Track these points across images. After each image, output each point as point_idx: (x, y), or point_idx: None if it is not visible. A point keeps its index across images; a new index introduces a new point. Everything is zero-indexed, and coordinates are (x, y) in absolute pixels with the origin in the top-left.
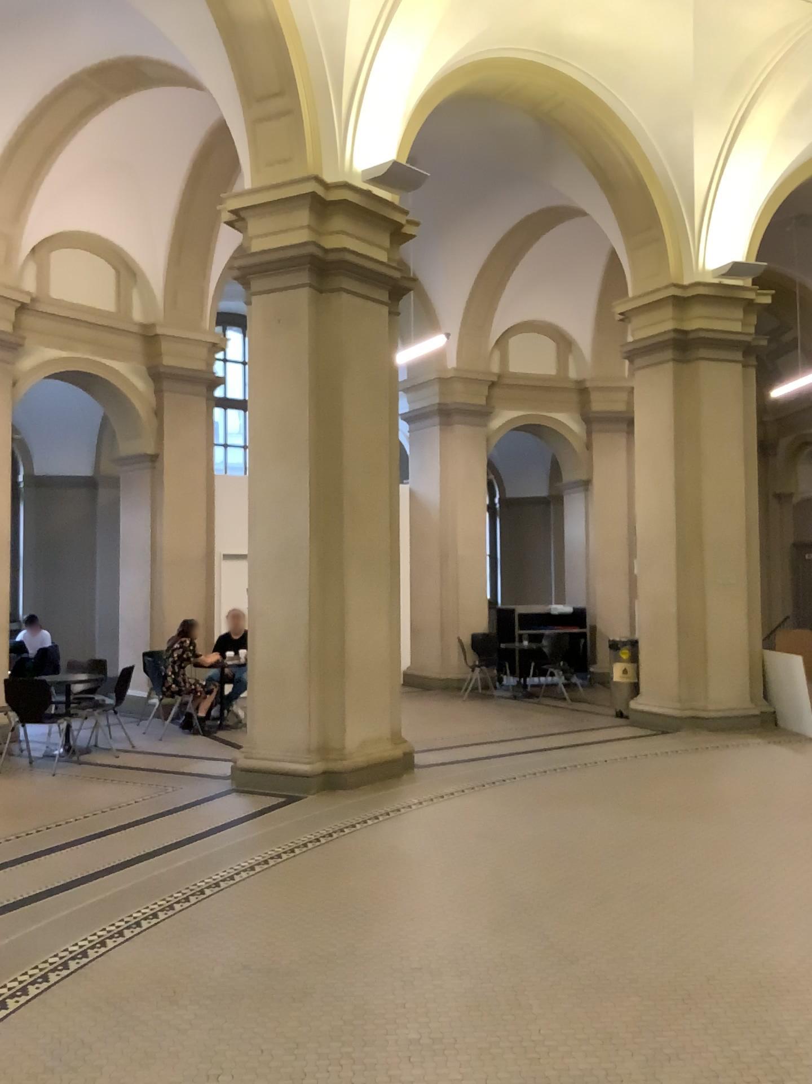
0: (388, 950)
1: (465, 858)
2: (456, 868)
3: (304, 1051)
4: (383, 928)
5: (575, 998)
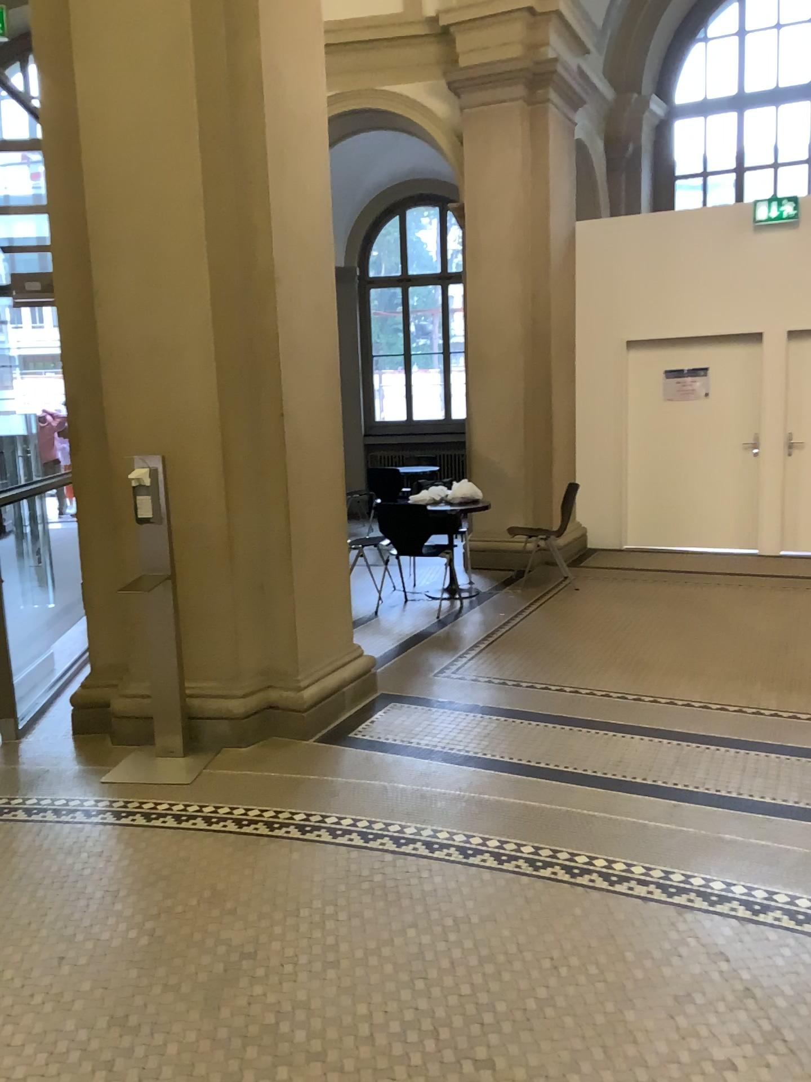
0: None
1: None
2: None
3: None
4: None
5: None
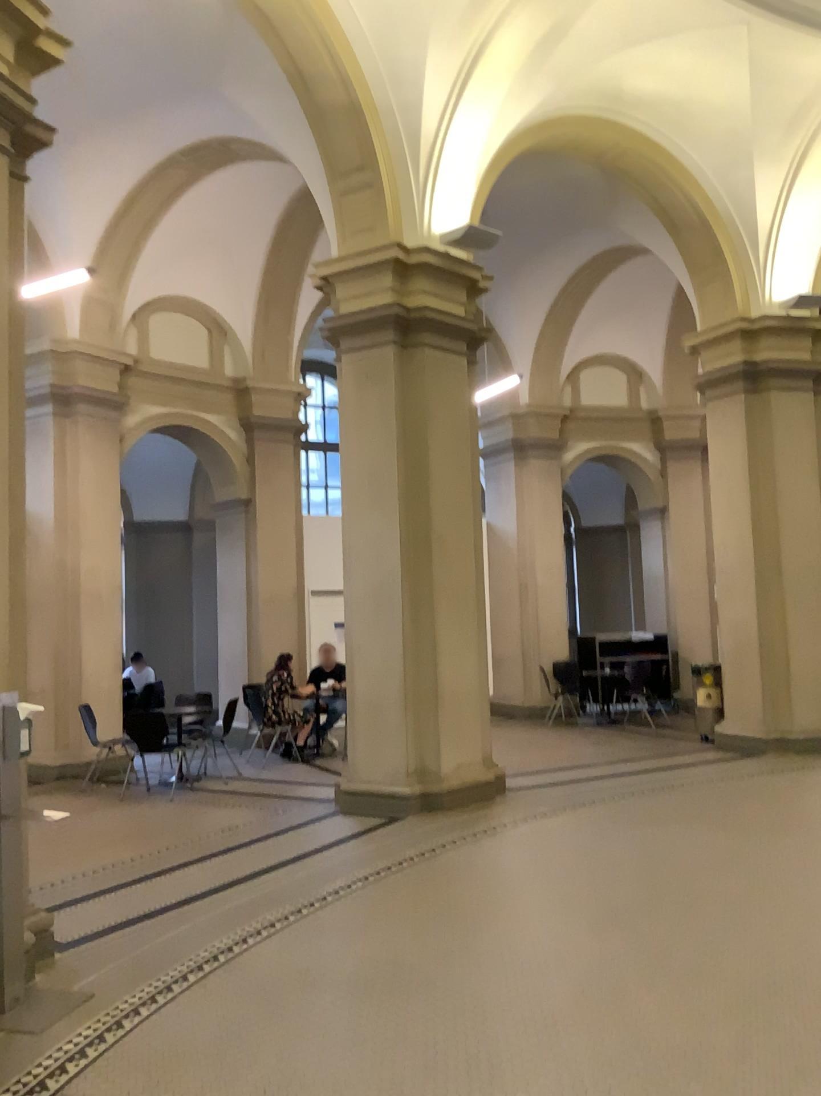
0: (497, 944)
1: (560, 868)
2: (553, 876)
3: (433, 1022)
4: (491, 926)
5: (667, 982)
